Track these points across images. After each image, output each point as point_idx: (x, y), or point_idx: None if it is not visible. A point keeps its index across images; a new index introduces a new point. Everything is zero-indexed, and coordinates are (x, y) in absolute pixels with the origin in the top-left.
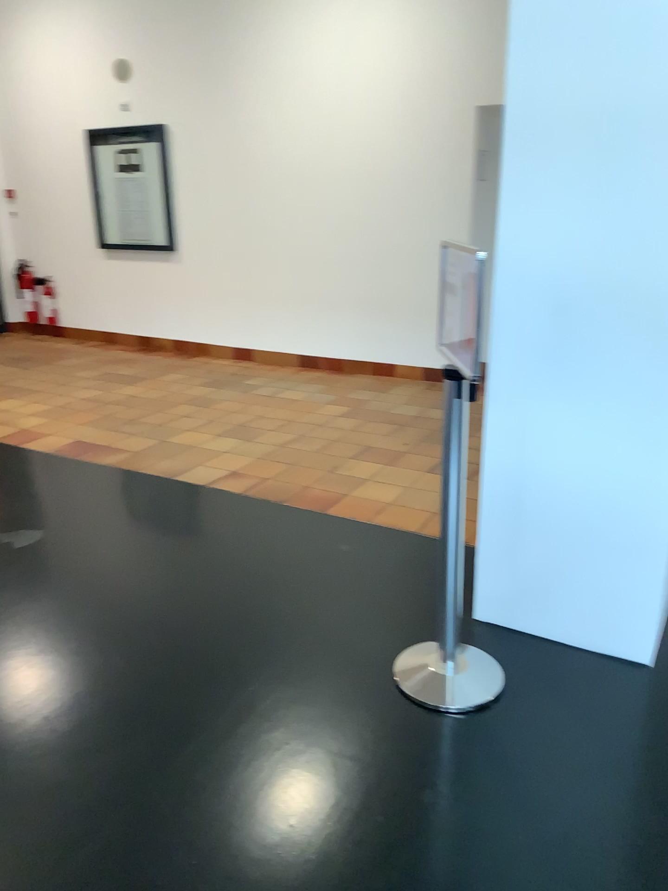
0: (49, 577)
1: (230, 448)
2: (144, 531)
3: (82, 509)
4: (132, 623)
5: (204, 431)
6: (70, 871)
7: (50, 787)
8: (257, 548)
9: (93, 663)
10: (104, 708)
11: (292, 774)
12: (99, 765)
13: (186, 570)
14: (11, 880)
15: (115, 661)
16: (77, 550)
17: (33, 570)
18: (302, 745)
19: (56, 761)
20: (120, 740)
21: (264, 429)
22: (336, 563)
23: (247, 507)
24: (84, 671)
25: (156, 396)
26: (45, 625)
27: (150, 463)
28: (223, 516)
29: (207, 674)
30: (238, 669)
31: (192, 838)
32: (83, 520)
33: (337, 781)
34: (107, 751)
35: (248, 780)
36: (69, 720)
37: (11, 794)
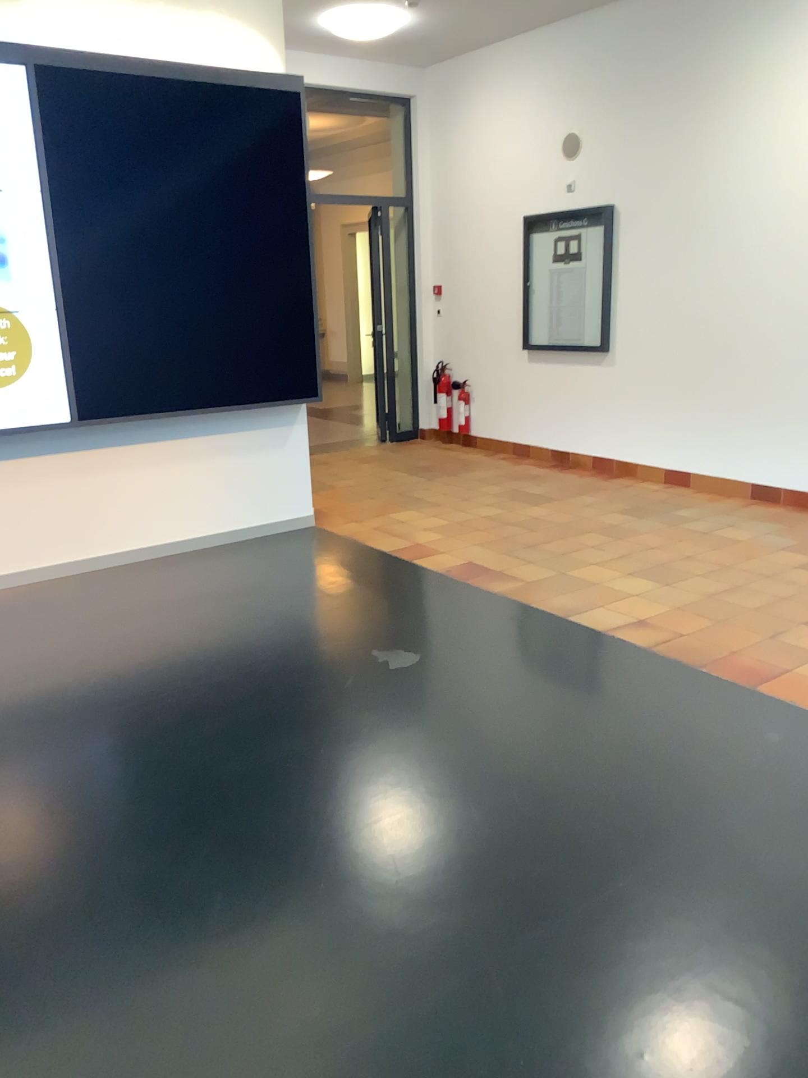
0: (417, 707)
1: (644, 592)
2: (527, 675)
3: (463, 639)
4: (496, 775)
5: (616, 567)
6: (389, 1029)
7: (383, 933)
8: (658, 718)
9: (448, 811)
10: (451, 864)
11: (658, 1002)
12: (436, 924)
13: (568, 728)
14: (331, 1018)
15: (472, 815)
16: (450, 683)
17: (403, 696)
18: (675, 970)
19: (394, 907)
20: (463, 903)
21: (691, 574)
22: (760, 755)
23: (653, 666)
24: (438, 817)
25: (565, 522)
26: (406, 758)
27: (546, 597)
28: (622, 672)
29: (572, 854)
30: (612, 858)
31: (525, 1038)
32: (462, 652)
33: (715, 1028)
34: (448, 912)
35: (602, 992)
36: (414, 866)
37: (345, 929)
